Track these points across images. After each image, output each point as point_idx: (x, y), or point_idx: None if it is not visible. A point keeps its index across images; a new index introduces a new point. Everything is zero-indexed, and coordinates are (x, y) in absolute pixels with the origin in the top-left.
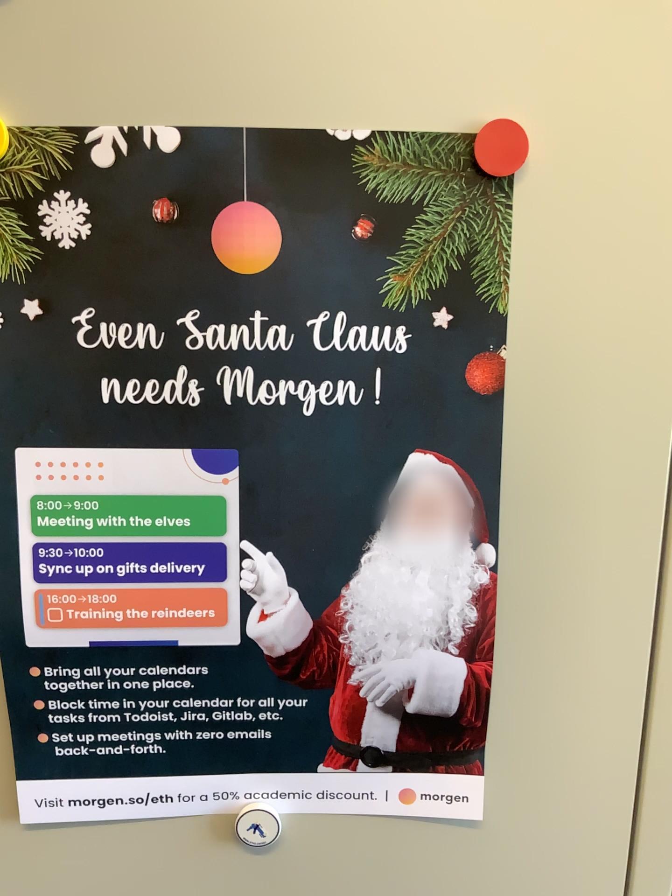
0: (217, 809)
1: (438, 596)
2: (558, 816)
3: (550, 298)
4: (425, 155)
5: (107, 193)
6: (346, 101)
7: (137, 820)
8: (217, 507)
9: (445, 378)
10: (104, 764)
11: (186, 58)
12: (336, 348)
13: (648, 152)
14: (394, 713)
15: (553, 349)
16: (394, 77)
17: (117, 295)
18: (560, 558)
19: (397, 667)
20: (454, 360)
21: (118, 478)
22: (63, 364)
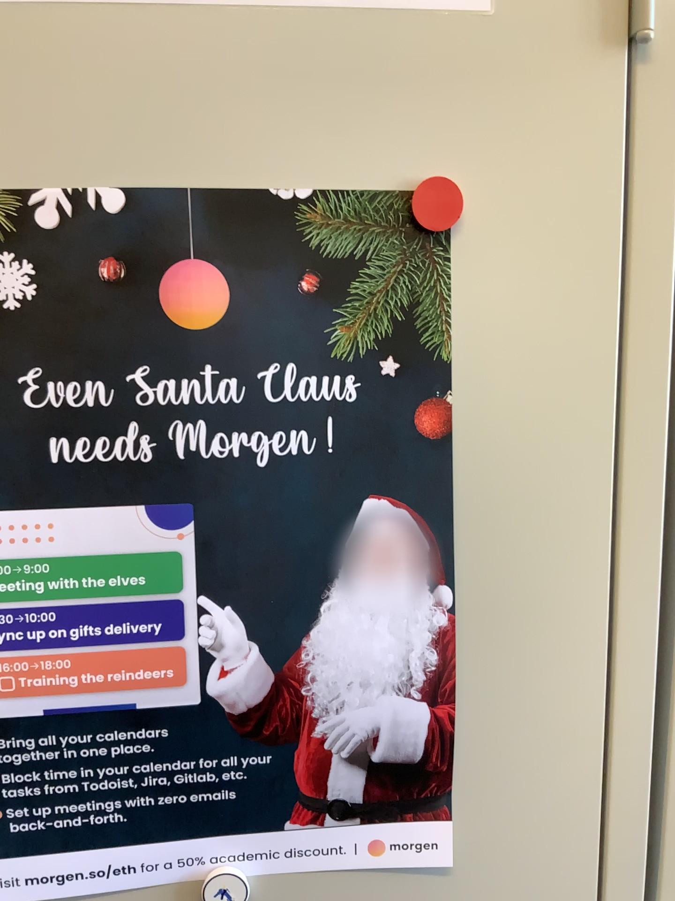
0: (181, 878)
1: (398, 641)
2: (527, 857)
3: (491, 344)
4: (365, 211)
5: (52, 254)
6: (288, 161)
7: (98, 897)
8: (172, 563)
9: (394, 425)
10: (61, 839)
11: (129, 122)
12: (286, 399)
13: (574, 205)
14: (360, 763)
15: (496, 393)
16: (332, 138)
17: (65, 355)
18: (515, 596)
19: (361, 716)
20: (403, 407)
21: (70, 539)
22: (11, 425)
